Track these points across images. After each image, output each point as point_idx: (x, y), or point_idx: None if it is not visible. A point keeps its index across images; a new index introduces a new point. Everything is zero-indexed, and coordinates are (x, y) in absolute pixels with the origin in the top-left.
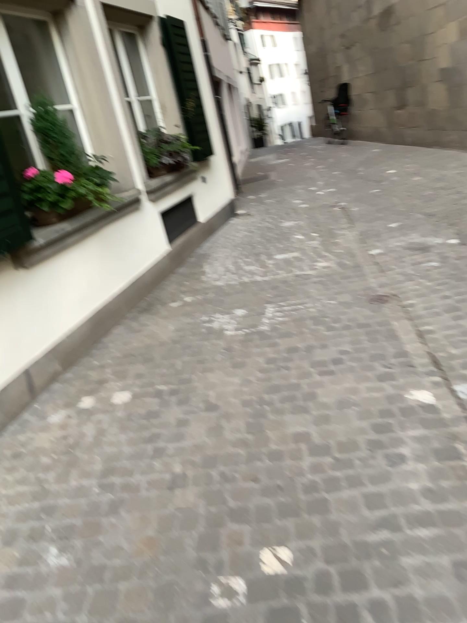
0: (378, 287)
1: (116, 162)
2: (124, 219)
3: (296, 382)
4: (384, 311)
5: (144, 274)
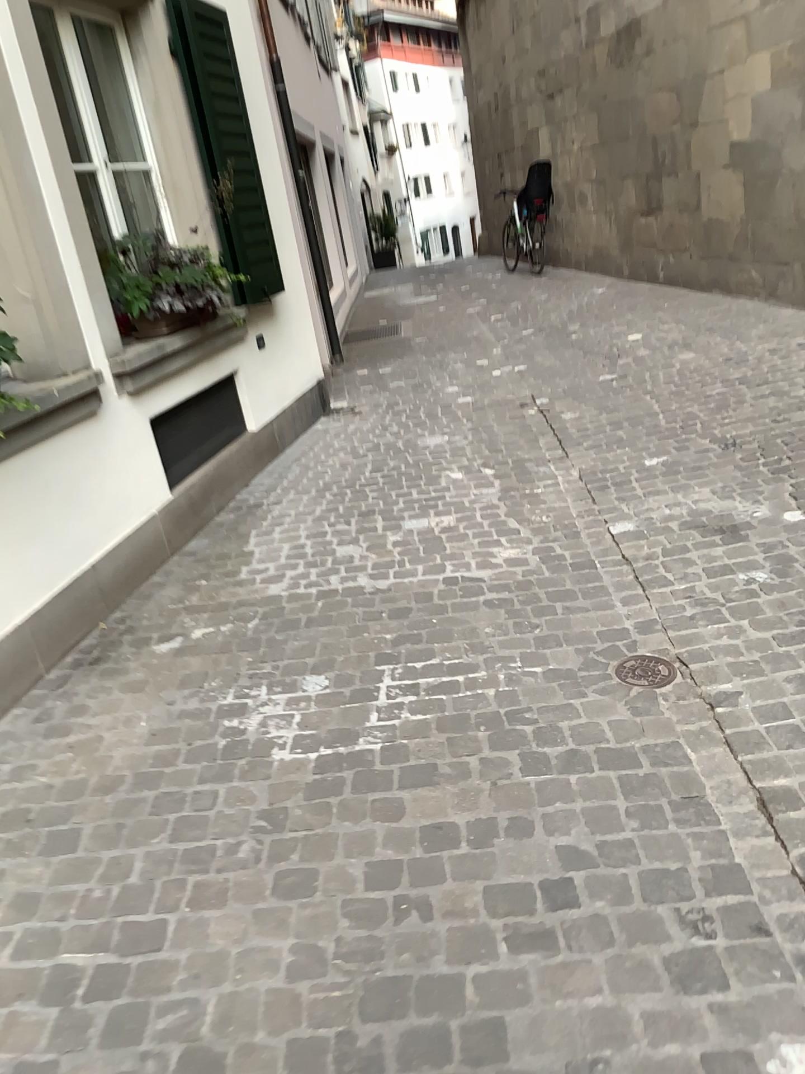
0: (638, 632)
1: (40, 308)
2: (56, 440)
3: (446, 975)
4: (661, 711)
5: (104, 567)
